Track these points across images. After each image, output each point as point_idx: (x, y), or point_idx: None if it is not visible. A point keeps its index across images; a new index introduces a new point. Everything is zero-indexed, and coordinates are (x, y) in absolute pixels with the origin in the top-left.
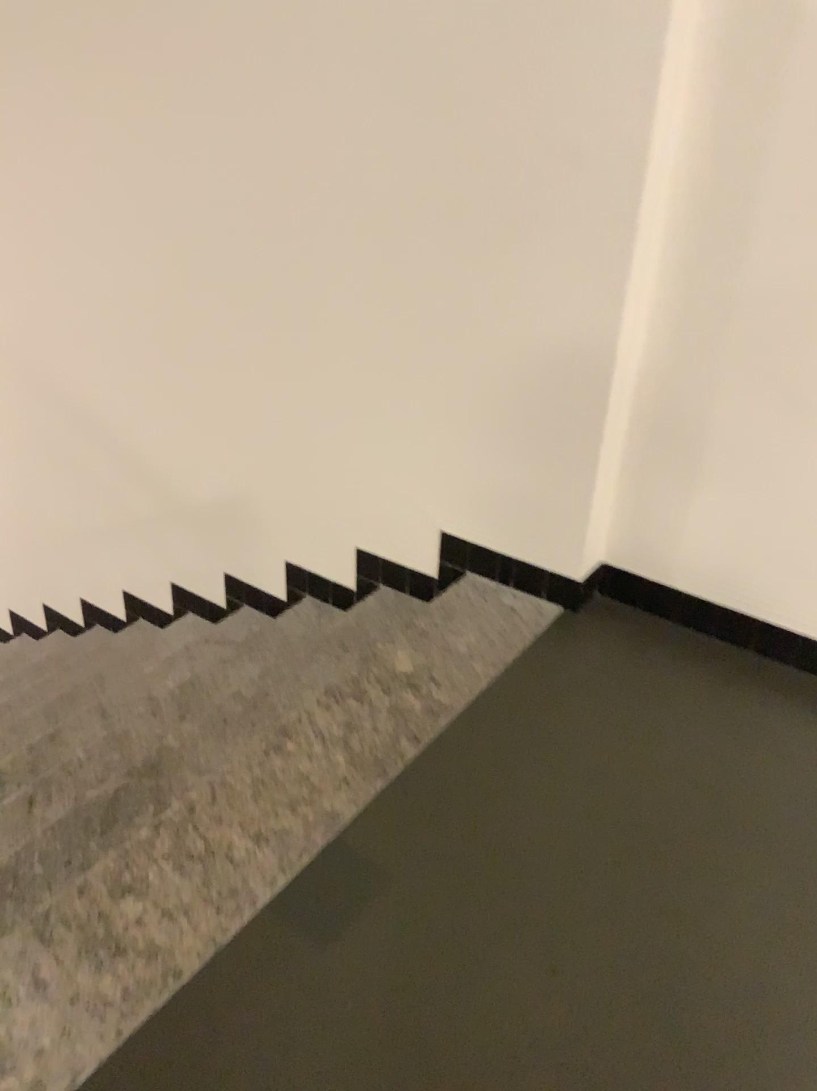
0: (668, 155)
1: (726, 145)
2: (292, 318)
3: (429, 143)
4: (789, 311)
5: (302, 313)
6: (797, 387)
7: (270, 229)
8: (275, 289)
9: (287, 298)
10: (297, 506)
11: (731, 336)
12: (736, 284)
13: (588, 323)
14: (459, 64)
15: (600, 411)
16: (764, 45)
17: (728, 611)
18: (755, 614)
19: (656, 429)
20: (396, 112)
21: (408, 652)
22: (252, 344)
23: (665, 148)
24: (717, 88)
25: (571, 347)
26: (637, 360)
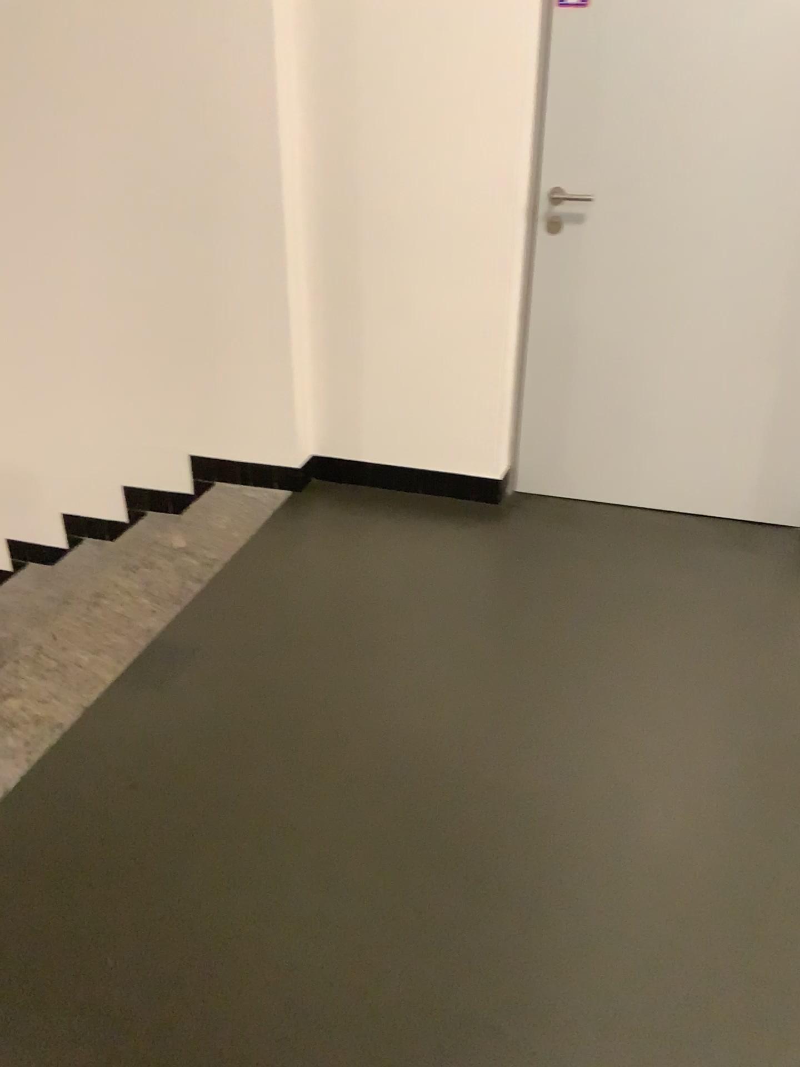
0: (294, 147)
1: (330, 137)
2: (35, 302)
3: (125, 153)
4: (393, 243)
5: (43, 297)
6: (409, 293)
7: (5, 233)
8: (16, 282)
9: (28, 287)
10: (65, 459)
11: (362, 266)
12: (357, 230)
13: (264, 269)
14: (137, 95)
15: (286, 333)
16: (339, 71)
17: (402, 461)
18: (419, 459)
19: (327, 340)
20: (95, 133)
21: (179, 530)
22: (3, 329)
23: (292, 142)
24: (317, 100)
25: (256, 288)
26: (305, 294)
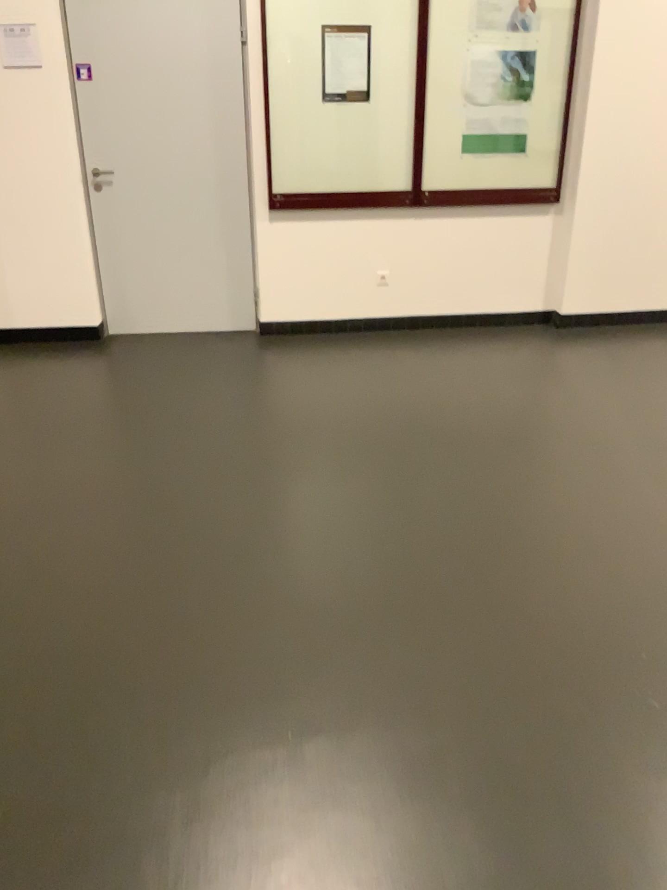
0: None
1: None
2: None
3: None
4: (12, 202)
5: None
6: (26, 228)
7: None
8: None
9: None
10: None
11: None
12: None
13: None
14: None
15: None
16: None
17: (39, 324)
18: (49, 321)
19: None
20: None
21: None
22: None
23: None
24: None
25: None
26: None
